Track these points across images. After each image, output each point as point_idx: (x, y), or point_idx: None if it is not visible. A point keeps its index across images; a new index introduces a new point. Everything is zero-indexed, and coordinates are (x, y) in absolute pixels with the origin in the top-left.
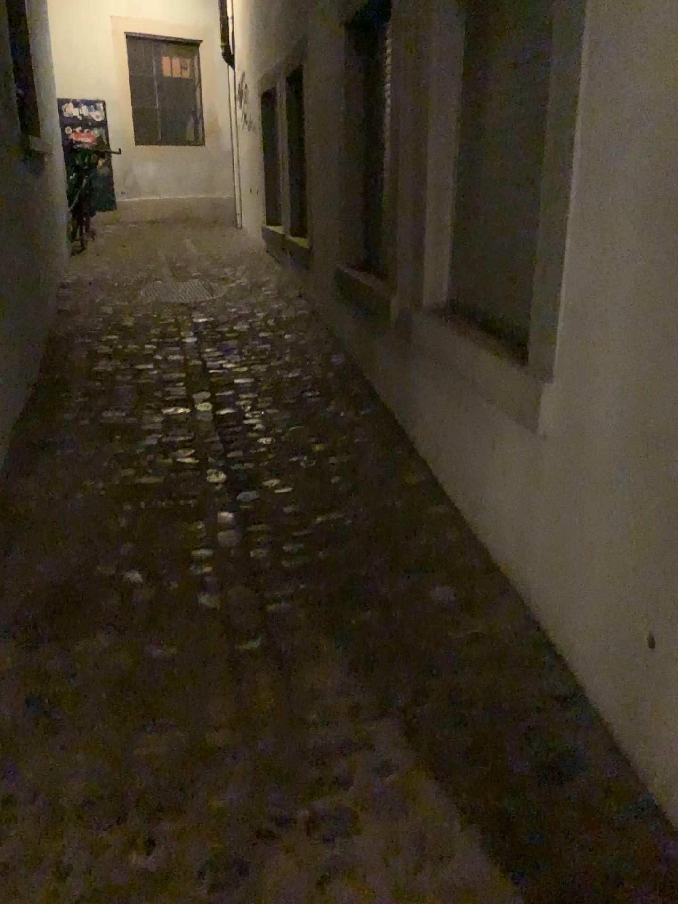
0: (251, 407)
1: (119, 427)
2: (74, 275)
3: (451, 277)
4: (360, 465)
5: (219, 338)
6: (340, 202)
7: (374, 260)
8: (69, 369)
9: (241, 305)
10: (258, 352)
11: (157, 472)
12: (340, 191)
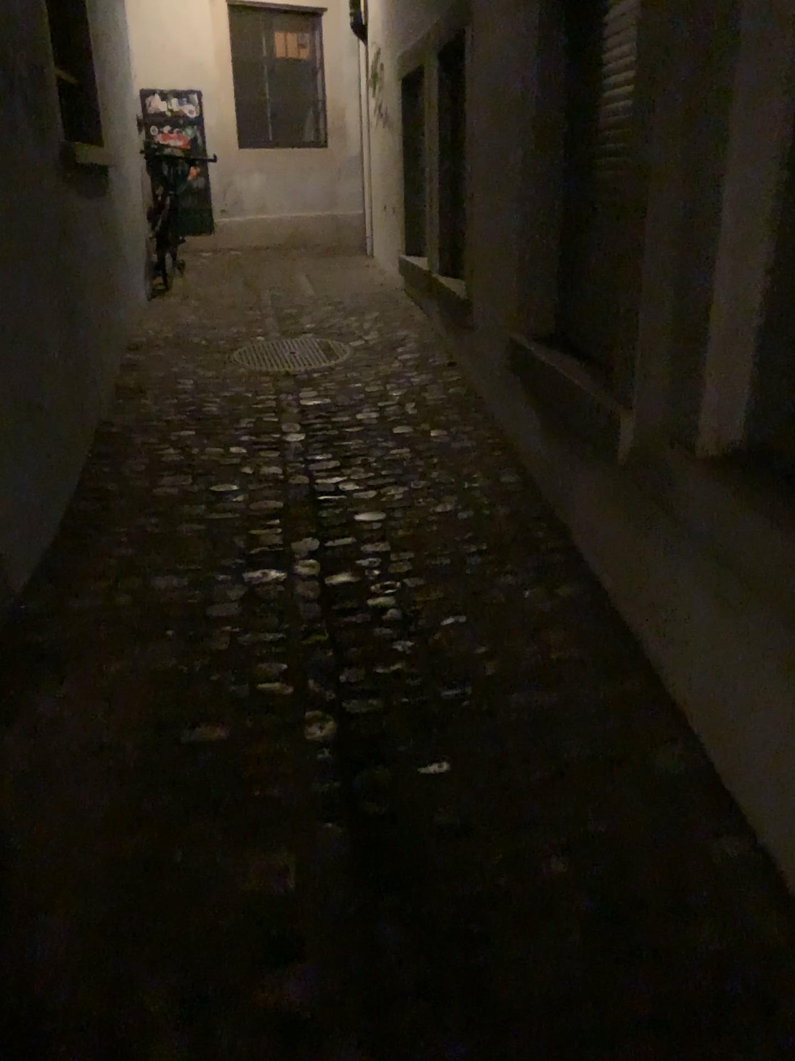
0: (381, 576)
1: (171, 615)
2: (146, 332)
3: (755, 402)
4: (567, 718)
5: (336, 437)
6: (523, 240)
7: (578, 334)
8: (114, 494)
9: (368, 379)
10: (393, 465)
11: (222, 718)
12: (523, 223)
